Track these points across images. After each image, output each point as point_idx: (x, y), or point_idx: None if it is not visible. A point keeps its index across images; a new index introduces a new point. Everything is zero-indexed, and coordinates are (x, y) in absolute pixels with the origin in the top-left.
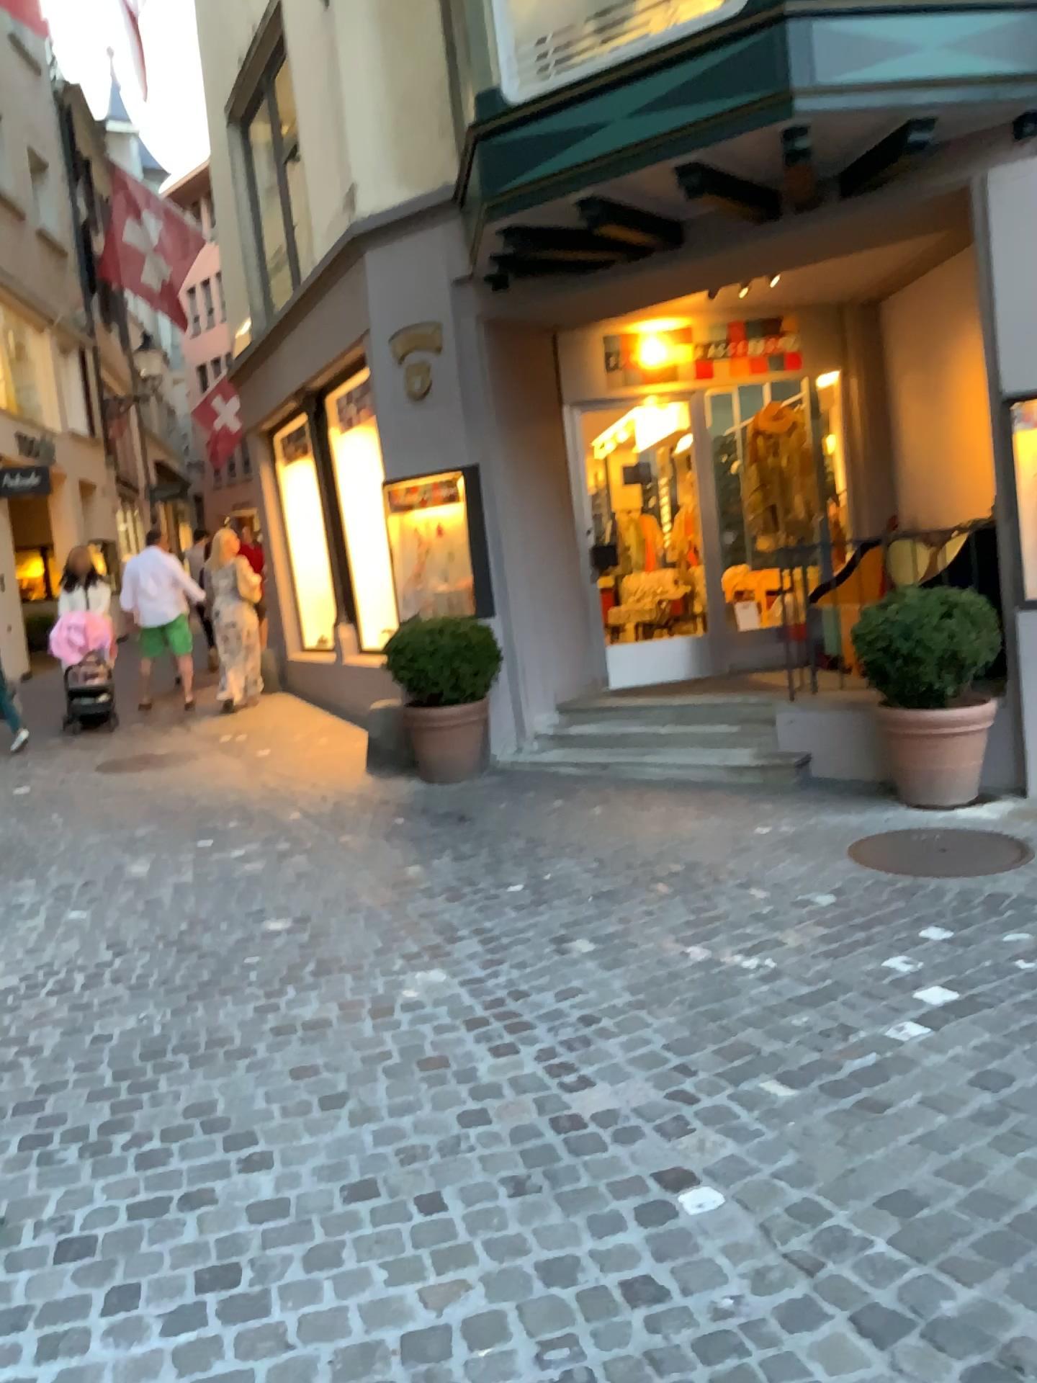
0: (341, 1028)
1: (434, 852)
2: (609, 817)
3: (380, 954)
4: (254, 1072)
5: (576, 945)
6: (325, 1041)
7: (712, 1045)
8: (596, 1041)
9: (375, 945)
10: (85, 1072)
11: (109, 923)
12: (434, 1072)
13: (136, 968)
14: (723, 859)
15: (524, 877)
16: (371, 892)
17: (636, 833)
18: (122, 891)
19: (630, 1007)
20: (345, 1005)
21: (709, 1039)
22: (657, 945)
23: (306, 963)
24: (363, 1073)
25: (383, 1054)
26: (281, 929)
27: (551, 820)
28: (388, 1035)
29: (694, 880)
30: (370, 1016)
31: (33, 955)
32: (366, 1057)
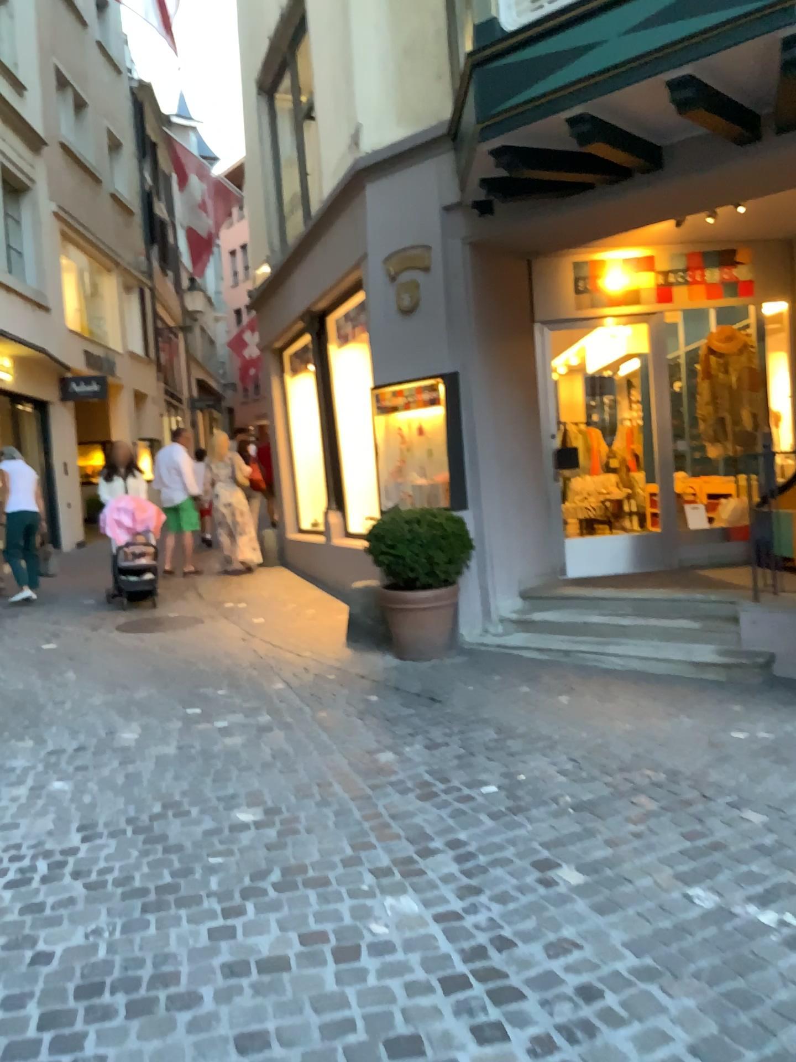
0: (300, 972)
1: (407, 734)
2: (575, 707)
3: (349, 862)
4: (194, 1035)
5: (562, 872)
6: (280, 991)
7: (753, 1056)
8: (602, 1028)
9: (344, 850)
10: (9, 1011)
11: (86, 798)
12: (406, 1061)
13: (99, 859)
14: (702, 767)
15: (497, 773)
16: (344, 780)
17: (606, 728)
18: (107, 760)
19: (635, 975)
20: (307, 935)
21: (746, 1044)
22: (653, 881)
23: (272, 867)
24: (320, 1051)
25: (346, 1022)
26: (251, 820)
27: (518, 706)
28: (353, 988)
29: (677, 792)
30: (334, 956)
31: (5, 832)
32: (325, 1023)
